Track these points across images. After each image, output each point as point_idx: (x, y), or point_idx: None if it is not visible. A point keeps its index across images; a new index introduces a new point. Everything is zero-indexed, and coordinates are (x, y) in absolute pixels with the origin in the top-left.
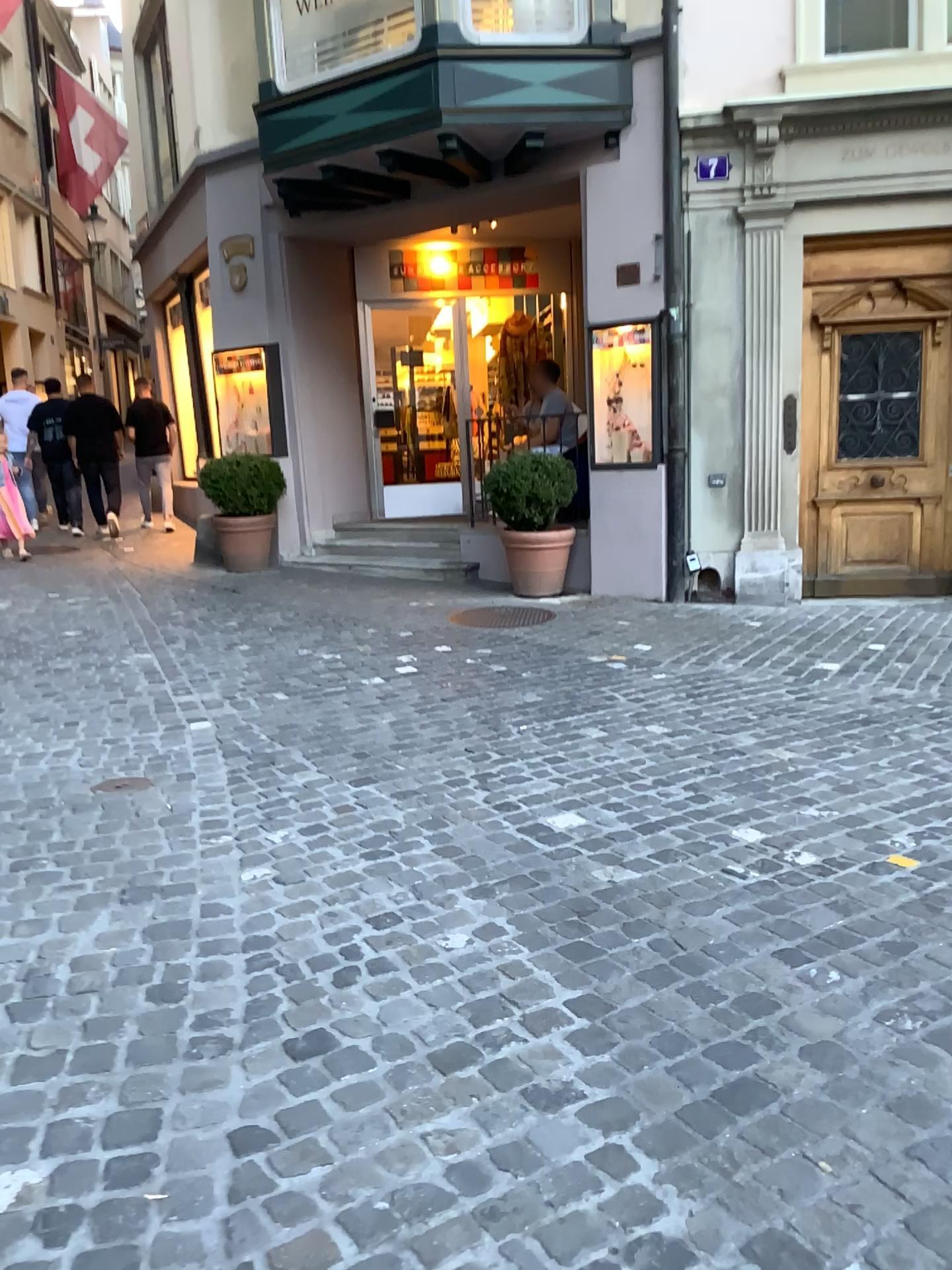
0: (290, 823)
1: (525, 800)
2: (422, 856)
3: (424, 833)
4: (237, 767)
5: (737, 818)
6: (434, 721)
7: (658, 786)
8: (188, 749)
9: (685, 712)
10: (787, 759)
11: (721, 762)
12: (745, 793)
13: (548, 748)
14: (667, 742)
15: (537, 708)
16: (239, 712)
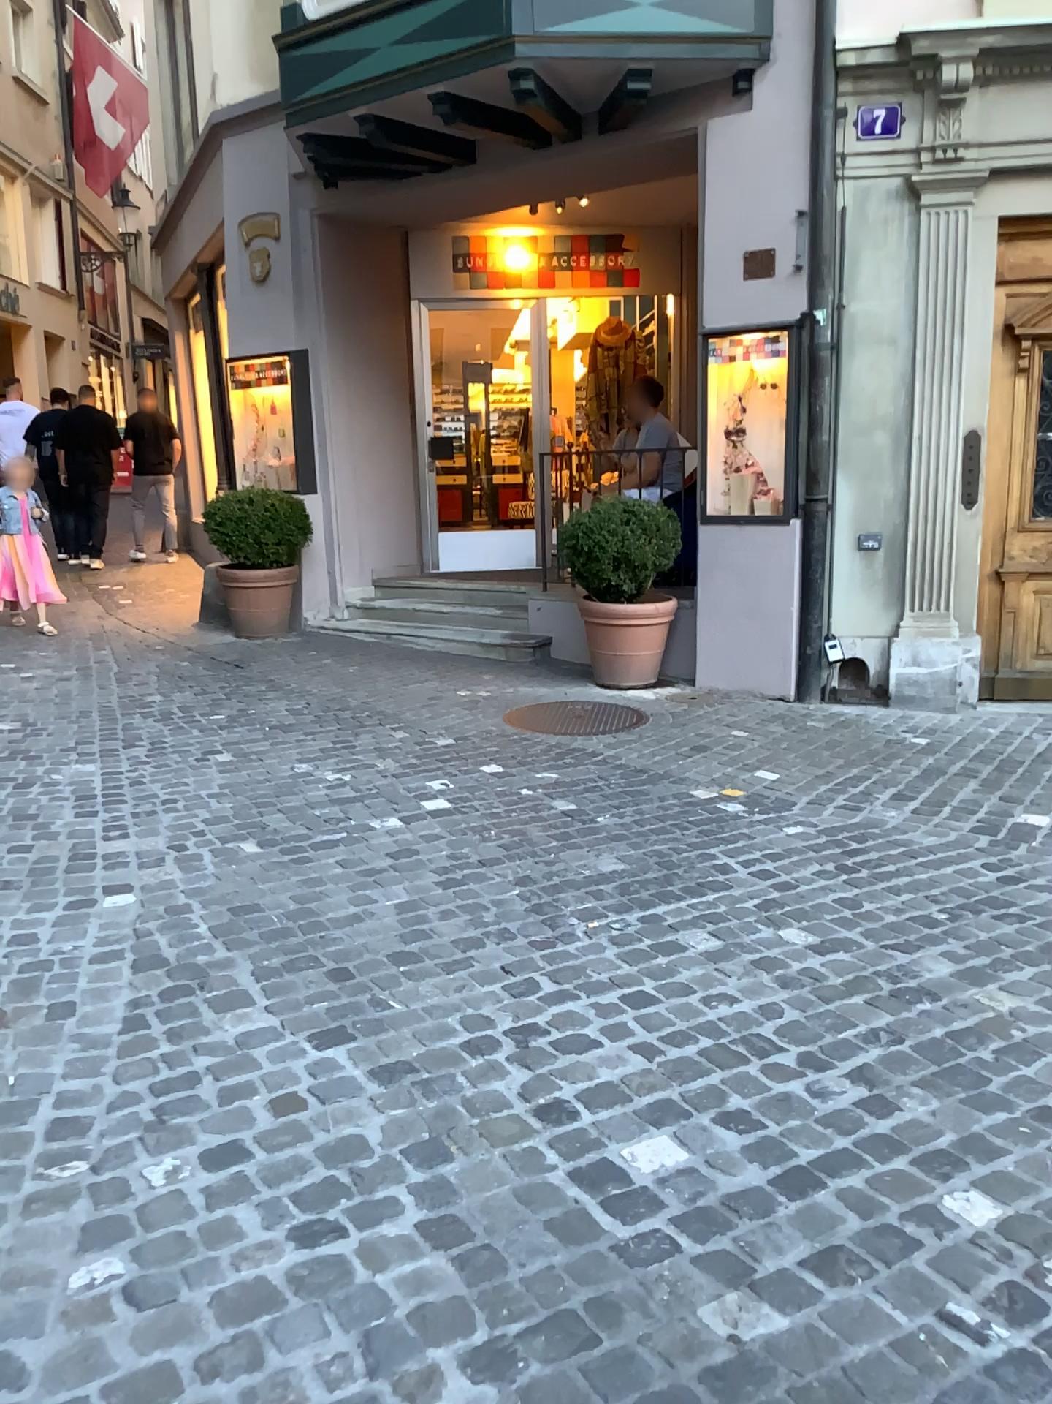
0: (192, 1136)
1: (588, 1092)
2: (399, 1235)
3: (412, 1167)
4: (148, 992)
5: (946, 1160)
6: (463, 905)
7: (805, 1065)
8: (84, 951)
9: (834, 900)
10: (1006, 1011)
11: (901, 1013)
12: (948, 1089)
13: (629, 968)
14: (812, 963)
15: (616, 883)
16: (183, 877)
